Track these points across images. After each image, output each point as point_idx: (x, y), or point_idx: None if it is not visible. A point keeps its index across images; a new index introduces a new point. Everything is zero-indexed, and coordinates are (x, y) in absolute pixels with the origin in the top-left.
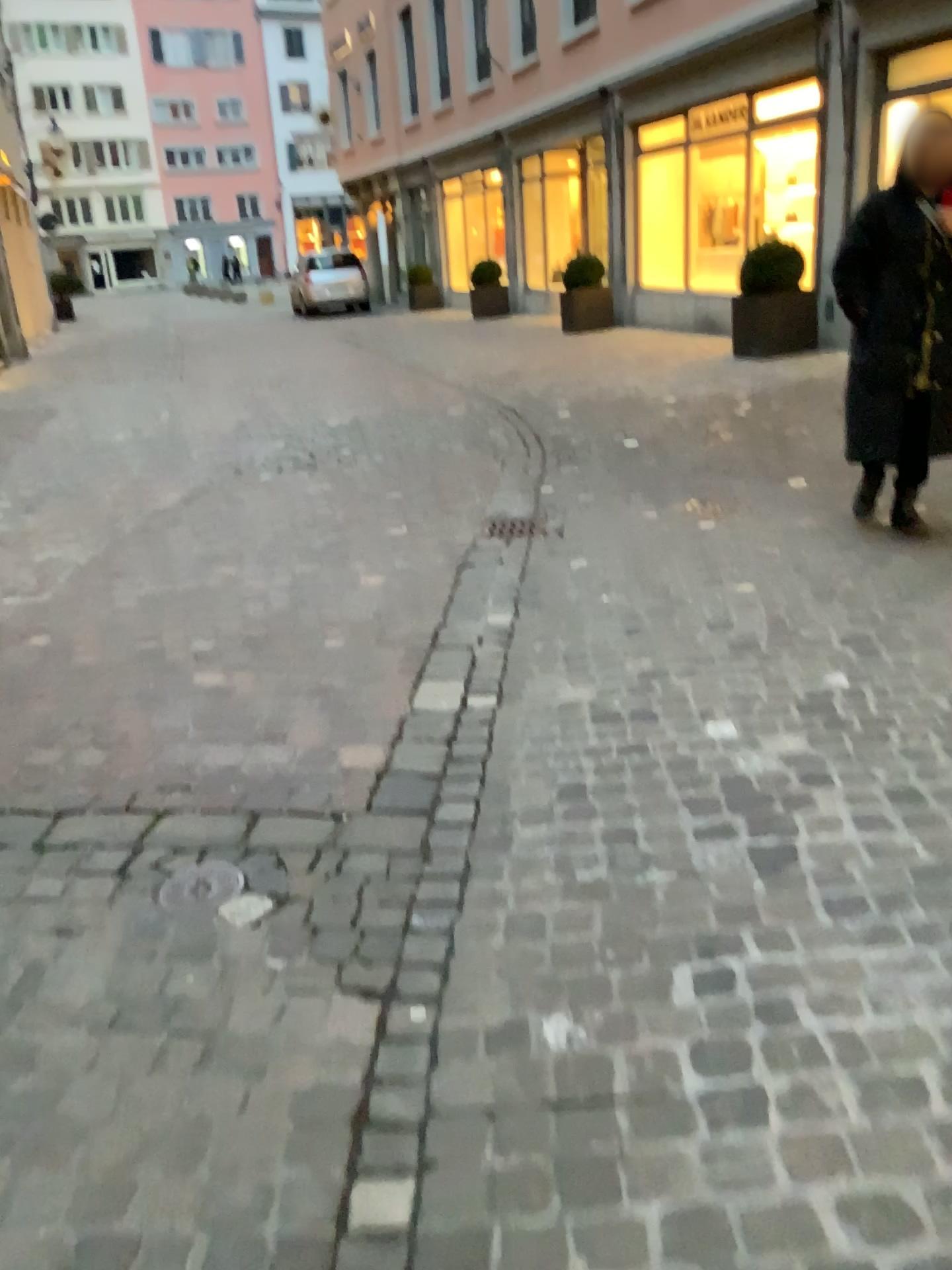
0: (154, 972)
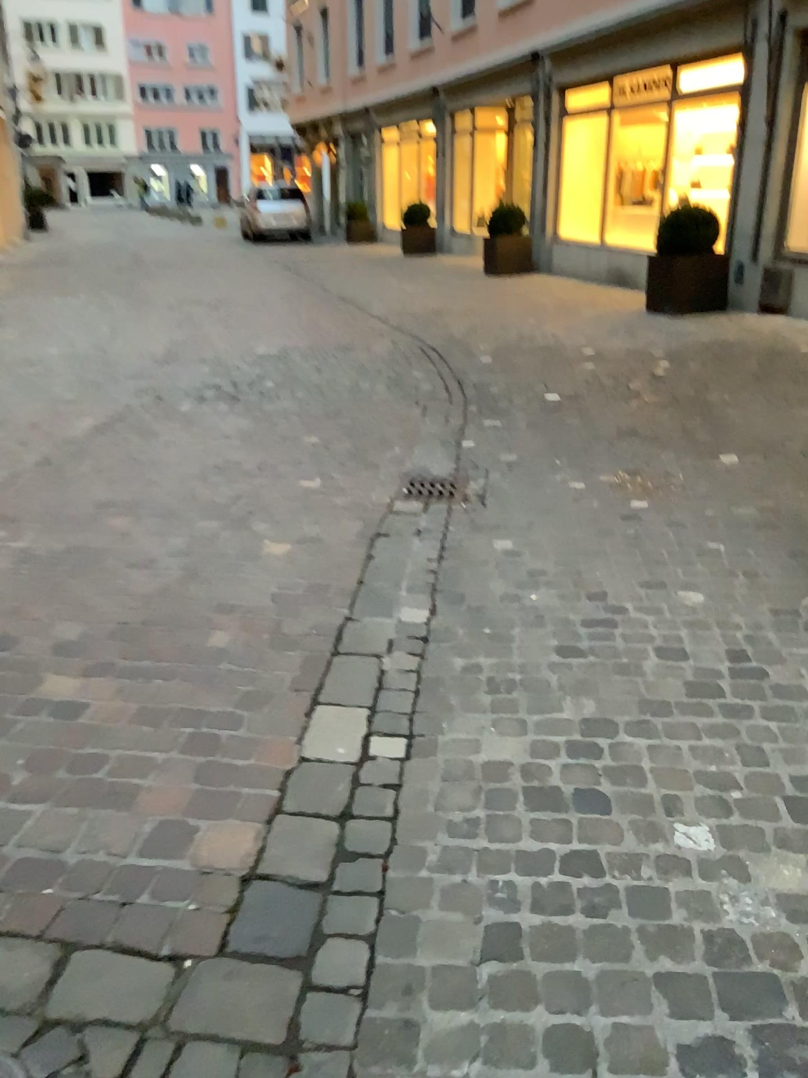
0: None
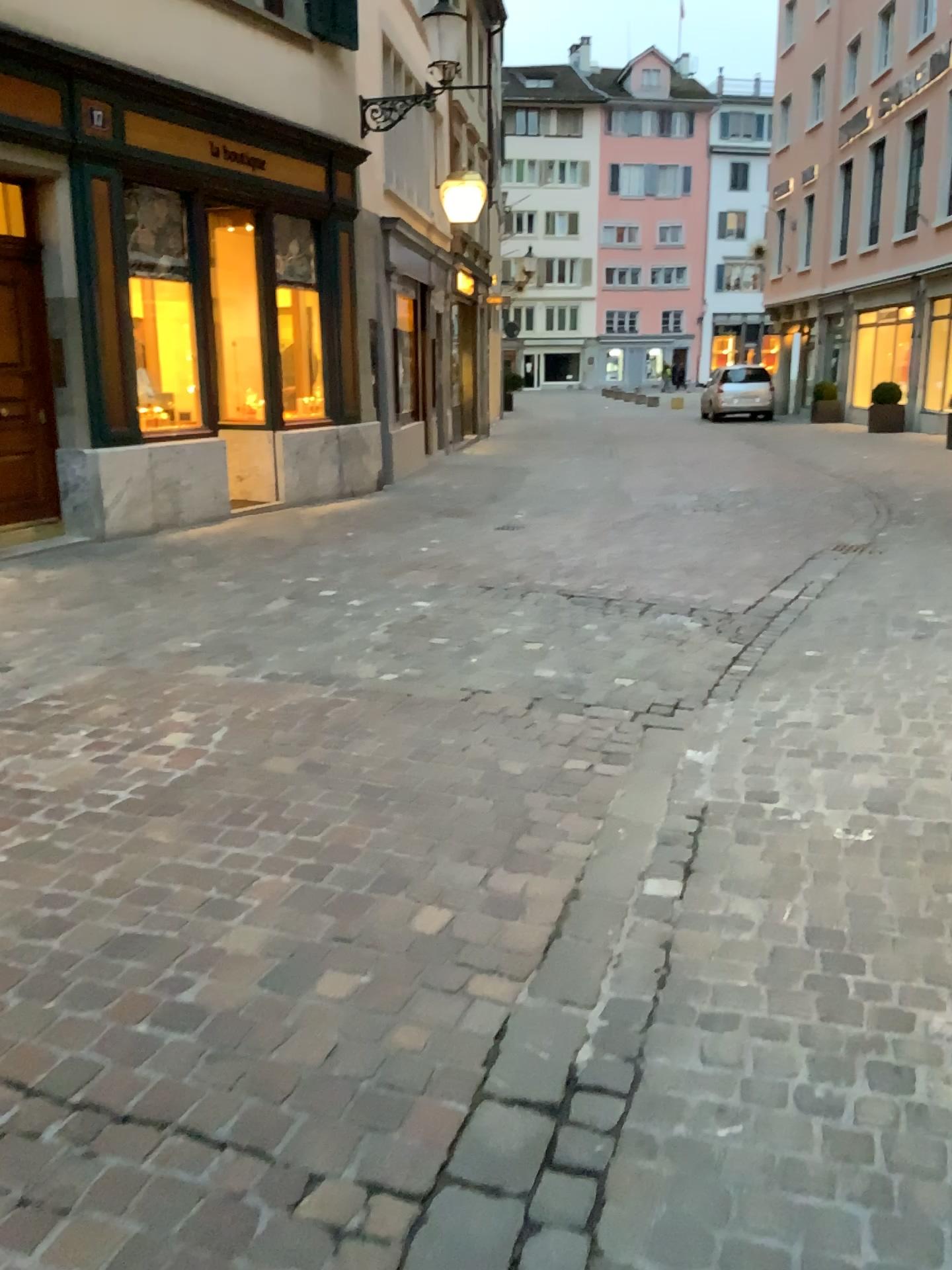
0: (663, 625)
